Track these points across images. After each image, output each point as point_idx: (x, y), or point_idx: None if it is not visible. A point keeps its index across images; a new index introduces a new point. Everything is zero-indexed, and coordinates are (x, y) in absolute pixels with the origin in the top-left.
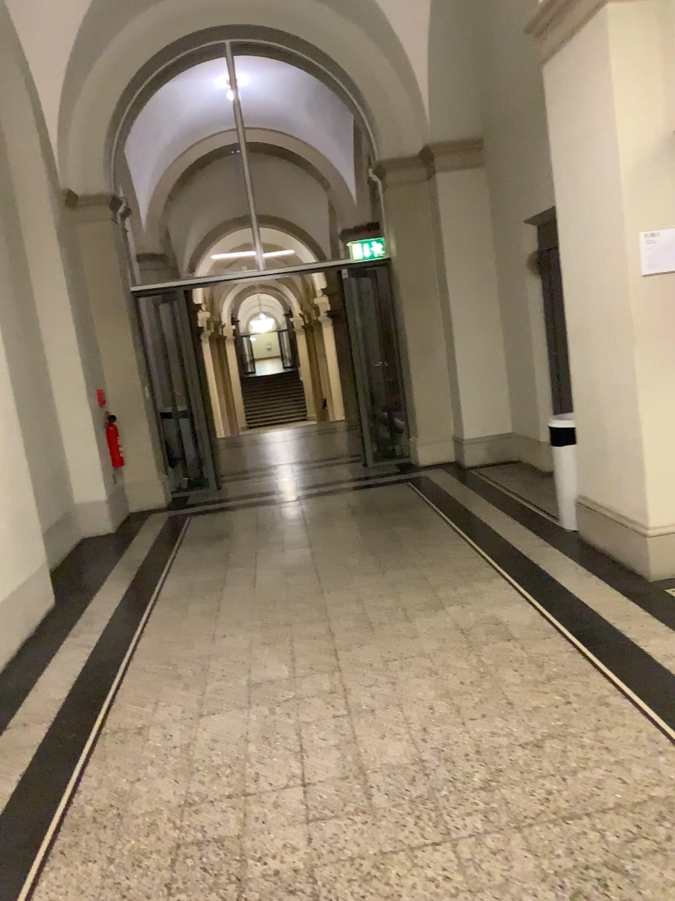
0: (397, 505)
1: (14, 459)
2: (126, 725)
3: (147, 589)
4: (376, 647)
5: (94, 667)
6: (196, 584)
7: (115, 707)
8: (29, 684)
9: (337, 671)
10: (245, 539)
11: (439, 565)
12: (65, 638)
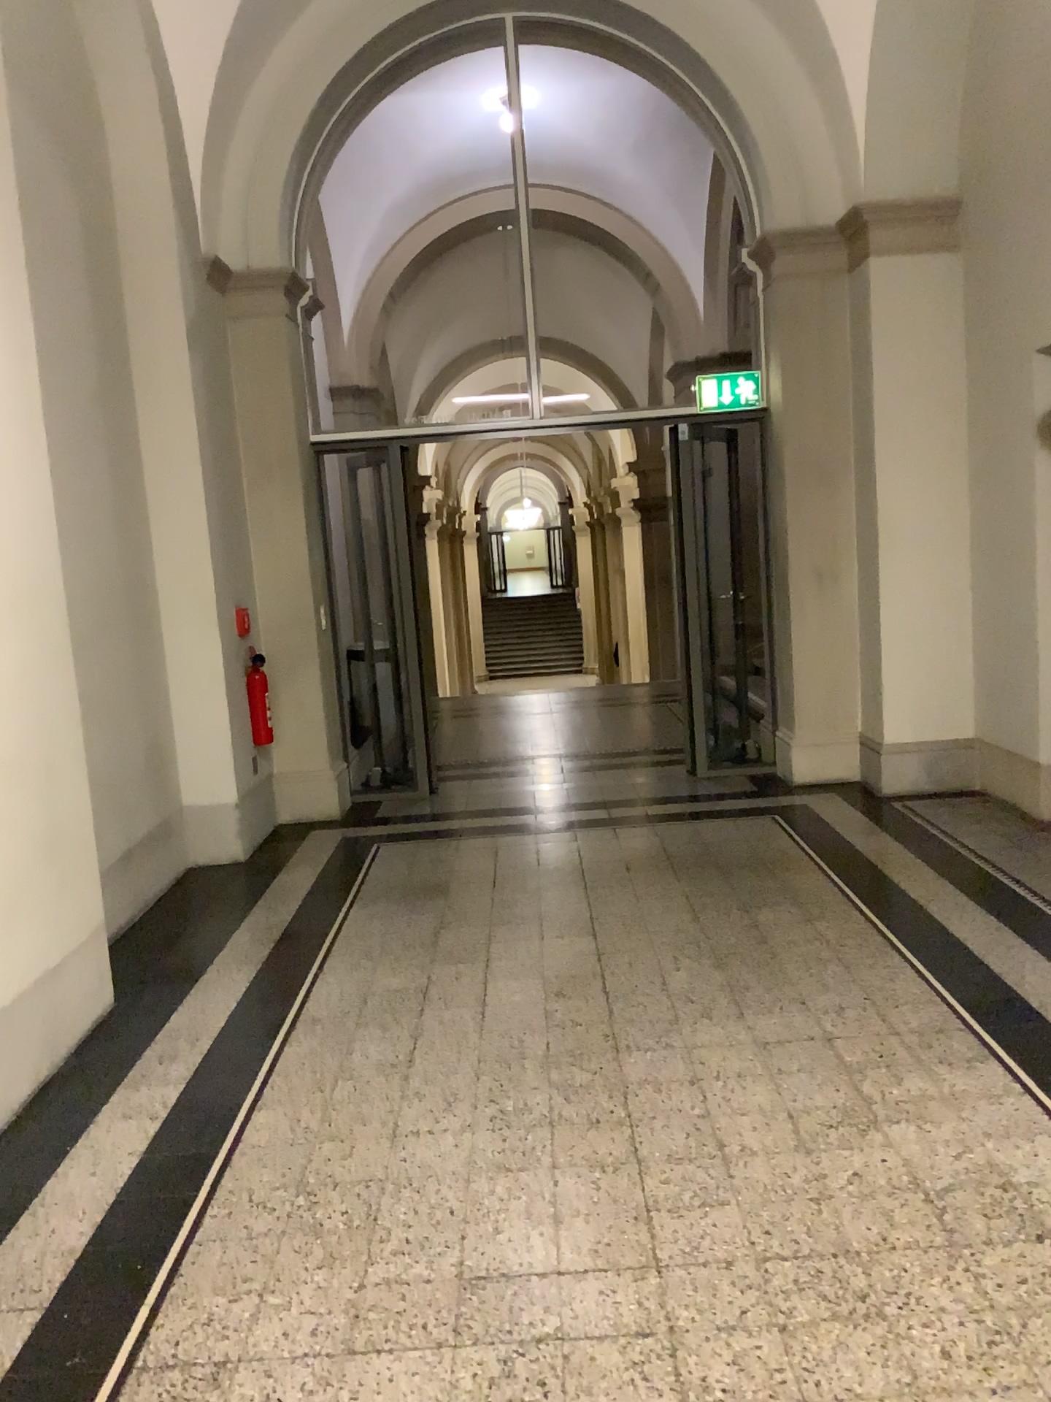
0: (759, 863)
1: (50, 733)
2: (186, 1360)
3: (281, 997)
4: (736, 1212)
5: (152, 1176)
6: (375, 997)
7: (172, 1300)
8: (21, 1199)
9: (652, 1271)
10: (473, 905)
11: (855, 1011)
12: (113, 1091)
